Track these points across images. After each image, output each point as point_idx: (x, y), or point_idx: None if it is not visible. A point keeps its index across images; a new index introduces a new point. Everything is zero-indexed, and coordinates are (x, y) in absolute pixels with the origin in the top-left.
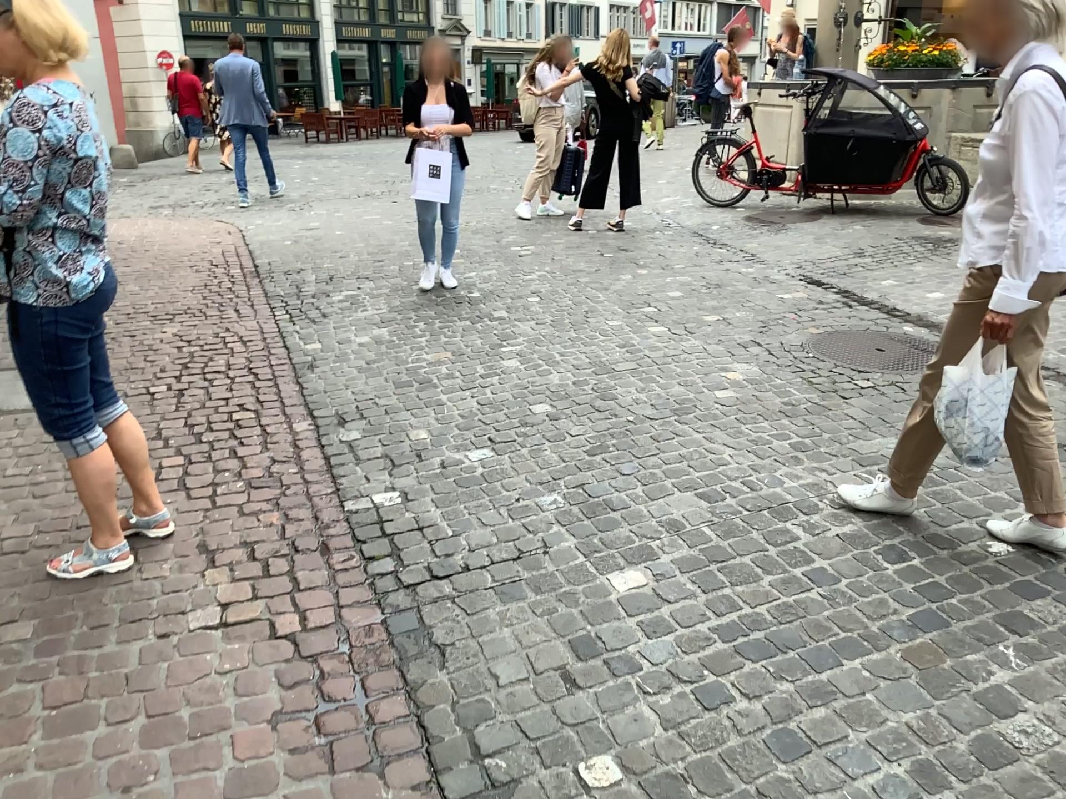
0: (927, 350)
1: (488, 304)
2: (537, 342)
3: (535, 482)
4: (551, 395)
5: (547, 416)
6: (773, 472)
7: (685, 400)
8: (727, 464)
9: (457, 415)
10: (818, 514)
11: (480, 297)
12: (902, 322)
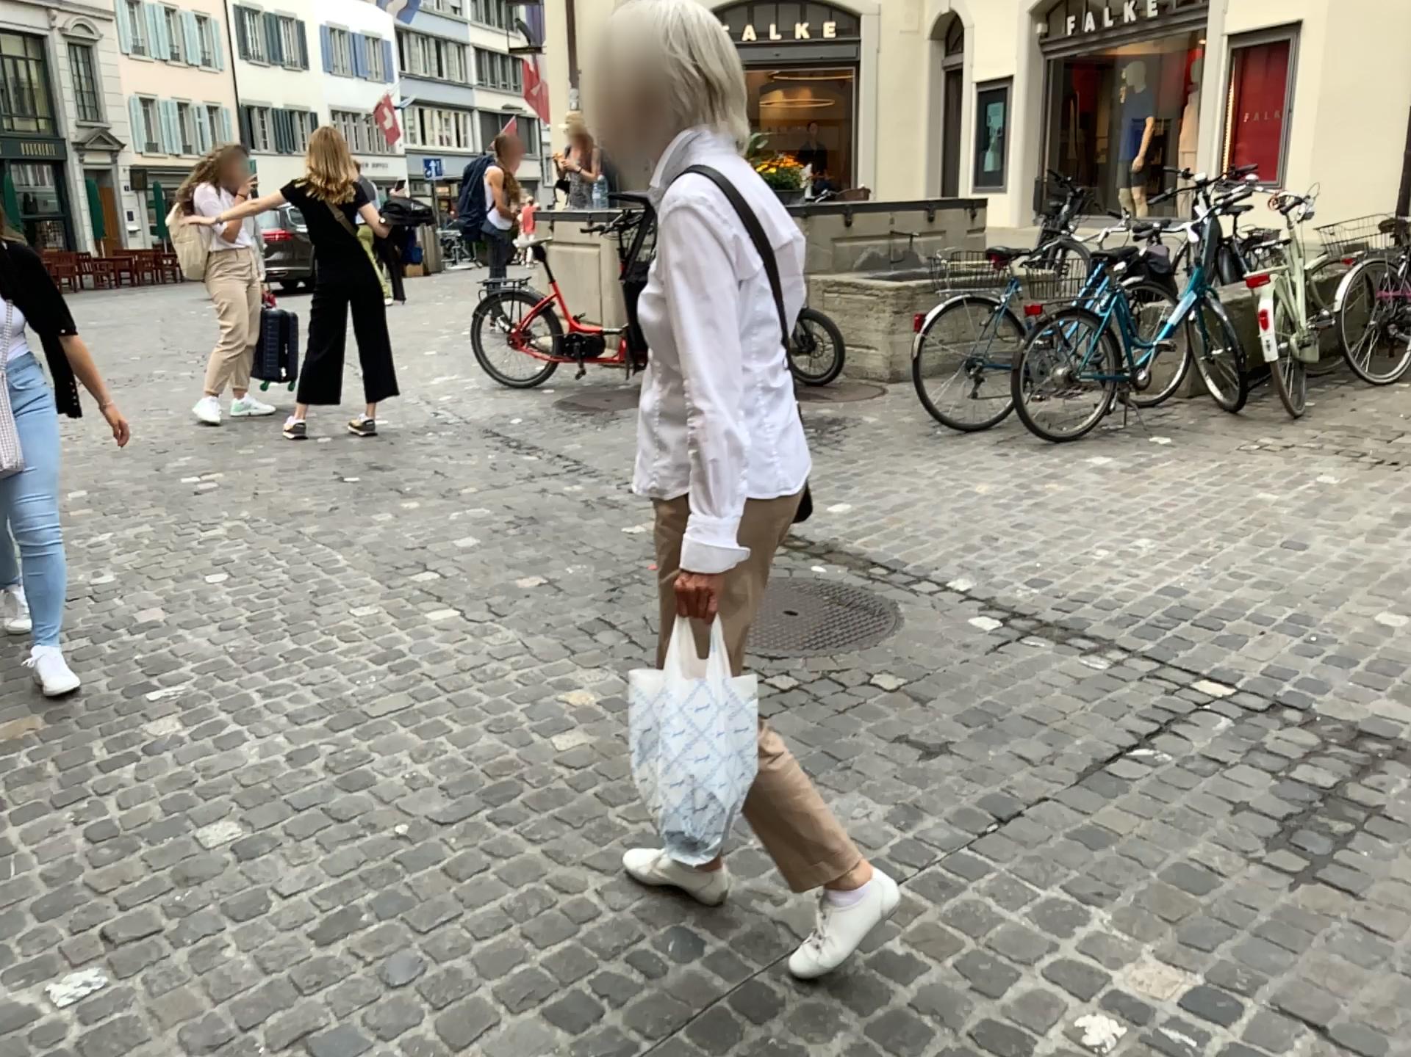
0: (855, 604)
1: (127, 602)
2: (219, 674)
3: (202, 1049)
4: (241, 800)
5: (233, 855)
6: (679, 924)
7: (499, 772)
8: (592, 919)
9: (38, 882)
10: (782, 1018)
11: (114, 588)
12: (808, 558)
